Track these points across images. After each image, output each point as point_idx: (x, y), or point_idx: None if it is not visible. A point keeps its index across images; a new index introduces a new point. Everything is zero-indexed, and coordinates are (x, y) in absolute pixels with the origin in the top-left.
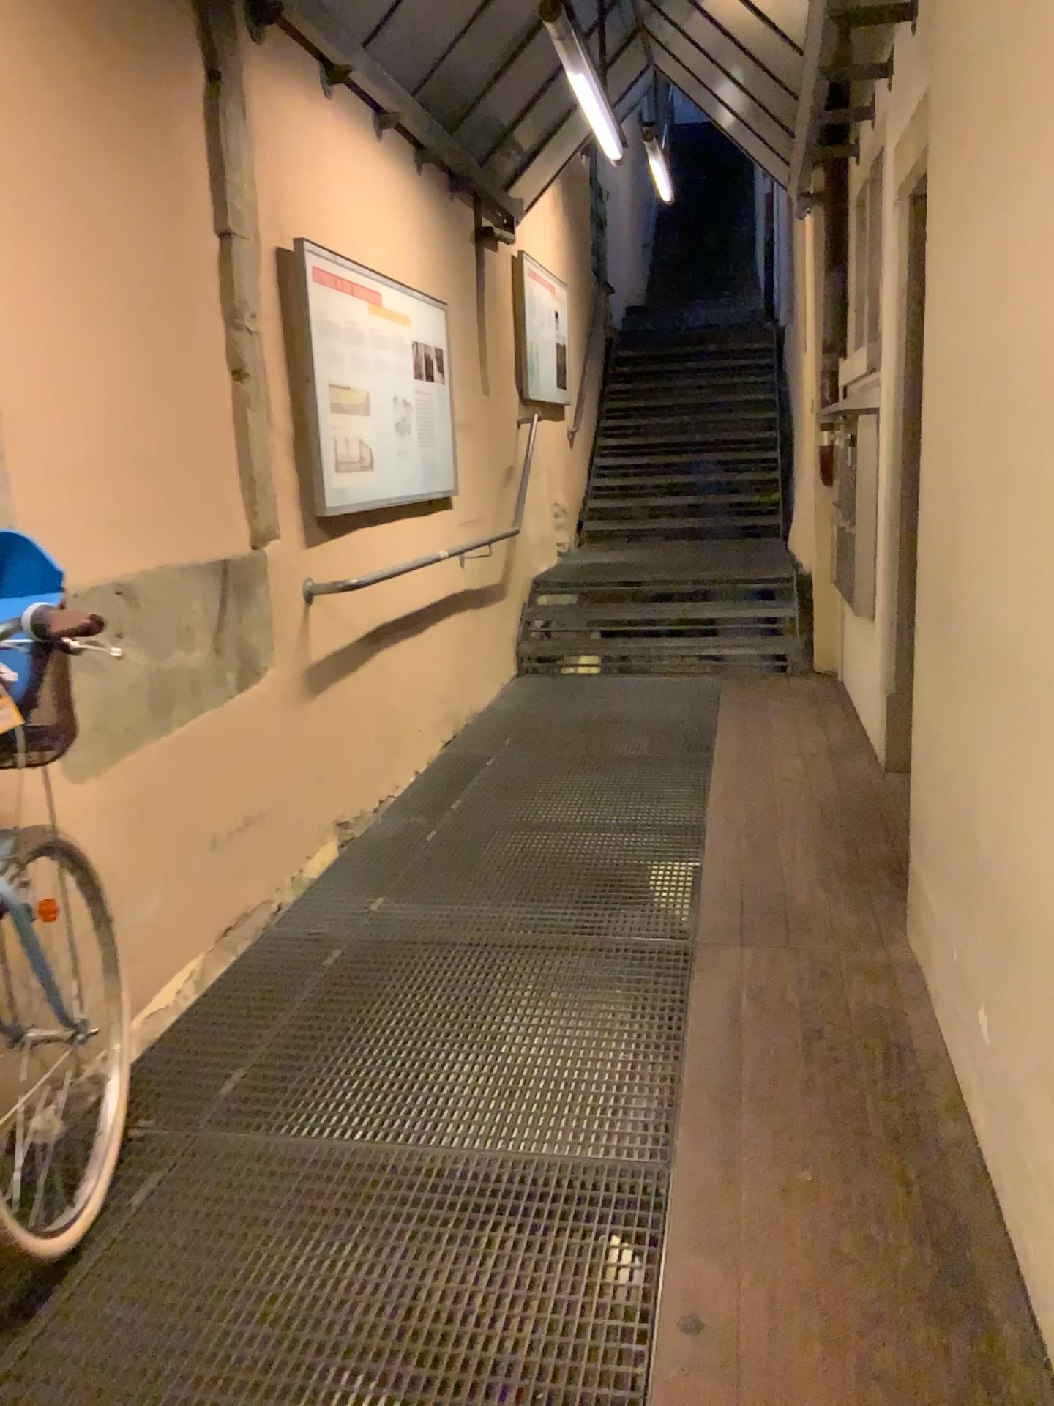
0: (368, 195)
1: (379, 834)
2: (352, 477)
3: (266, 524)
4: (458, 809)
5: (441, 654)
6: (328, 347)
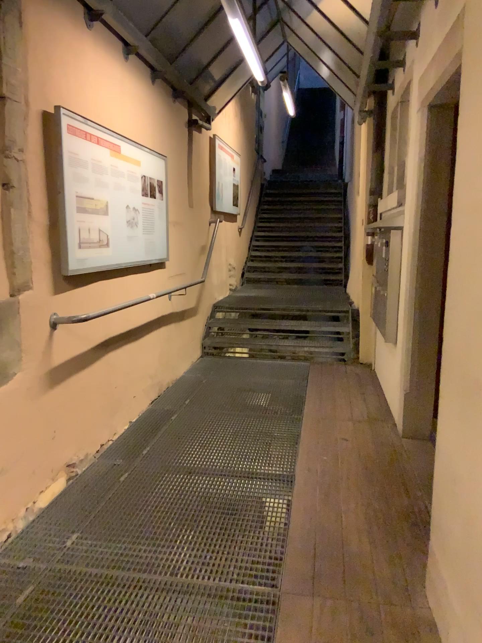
0: (114, 89)
1: (93, 472)
2: (93, 252)
3: (22, 281)
4: (146, 455)
5: (150, 352)
6: (78, 174)
